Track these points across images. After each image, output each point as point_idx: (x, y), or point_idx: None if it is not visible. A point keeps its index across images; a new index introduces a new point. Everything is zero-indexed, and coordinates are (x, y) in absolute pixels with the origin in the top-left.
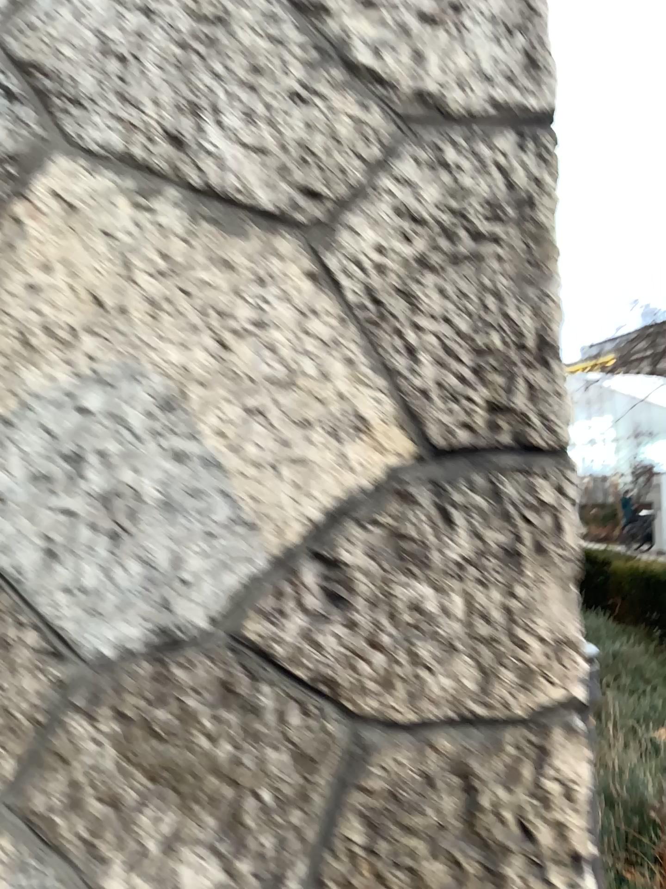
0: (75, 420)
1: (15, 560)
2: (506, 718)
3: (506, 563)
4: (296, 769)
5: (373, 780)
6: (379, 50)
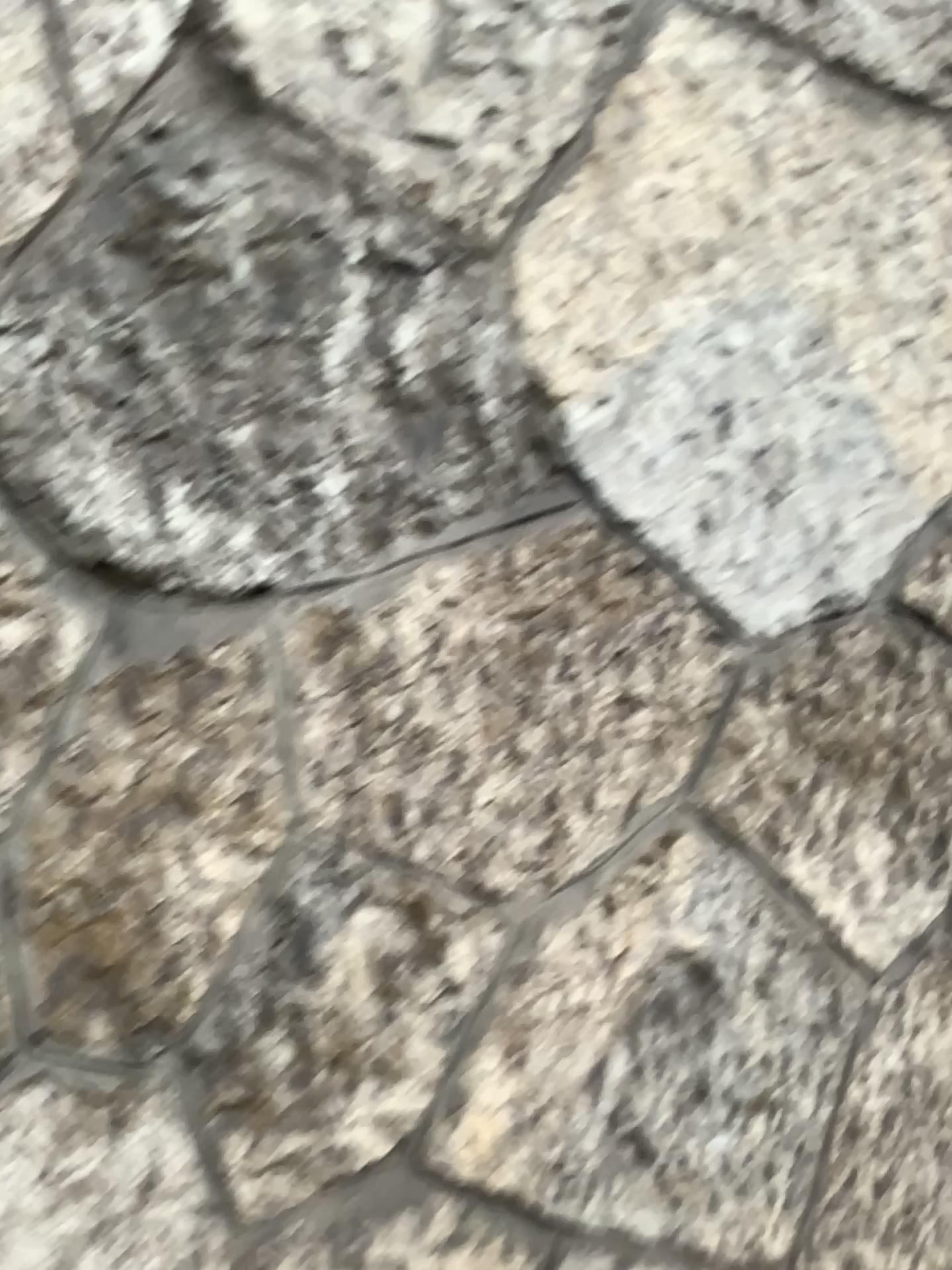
0: (711, 367)
1: (664, 539)
2: None
3: None
4: (948, 731)
5: None
6: None
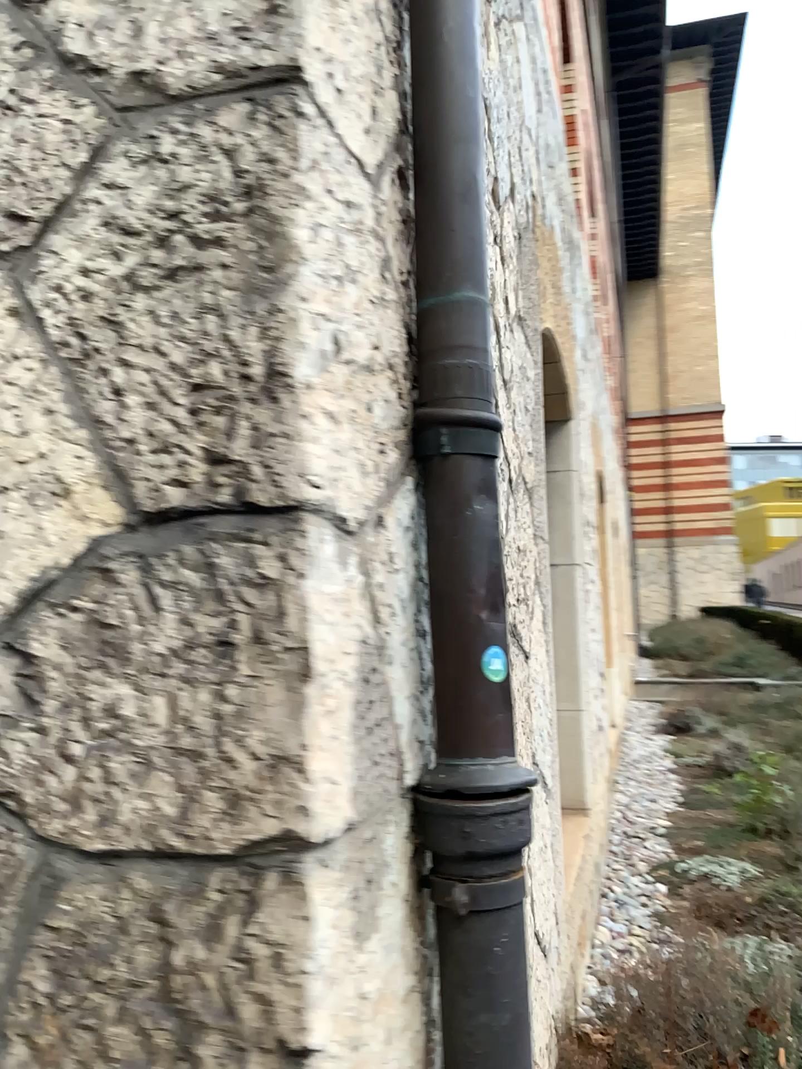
0: None
1: None
2: (214, 854)
3: (217, 655)
4: None
5: (67, 917)
6: (96, 31)
